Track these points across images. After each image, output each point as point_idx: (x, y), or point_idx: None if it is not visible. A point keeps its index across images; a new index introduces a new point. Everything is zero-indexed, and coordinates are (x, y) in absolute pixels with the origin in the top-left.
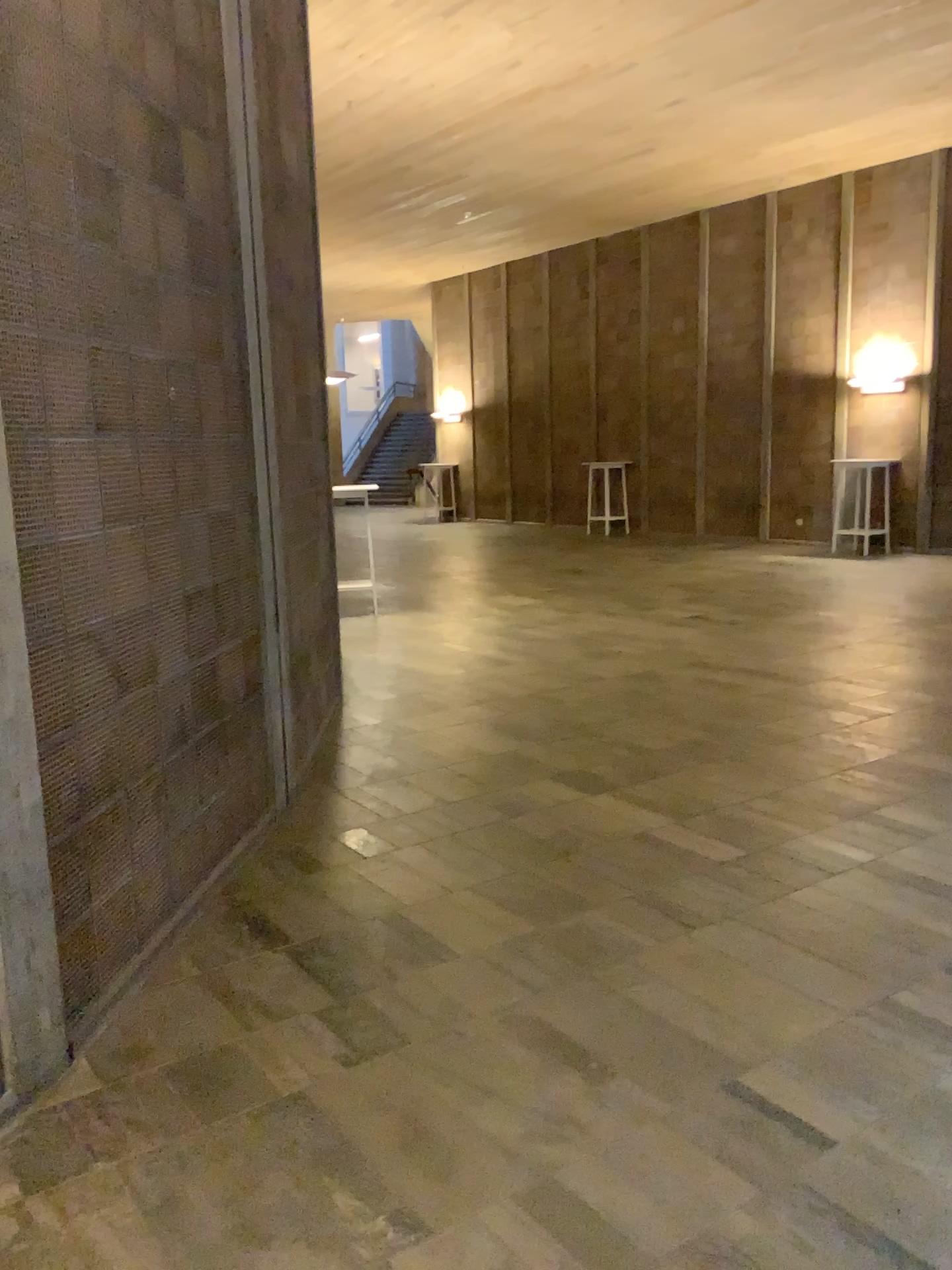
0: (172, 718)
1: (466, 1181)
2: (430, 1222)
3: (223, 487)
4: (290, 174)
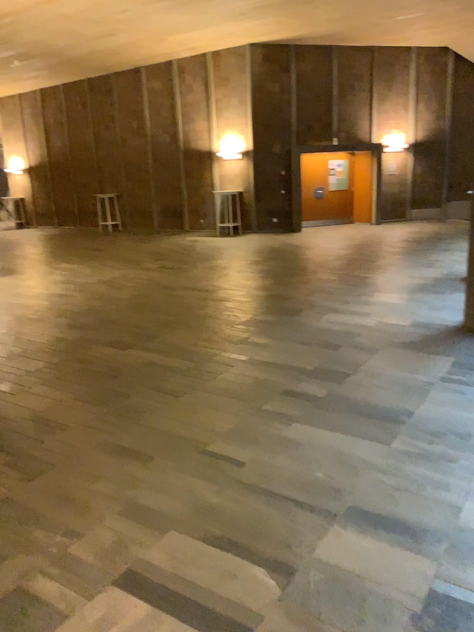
0: None
1: (93, 512)
2: (80, 532)
3: None
4: None
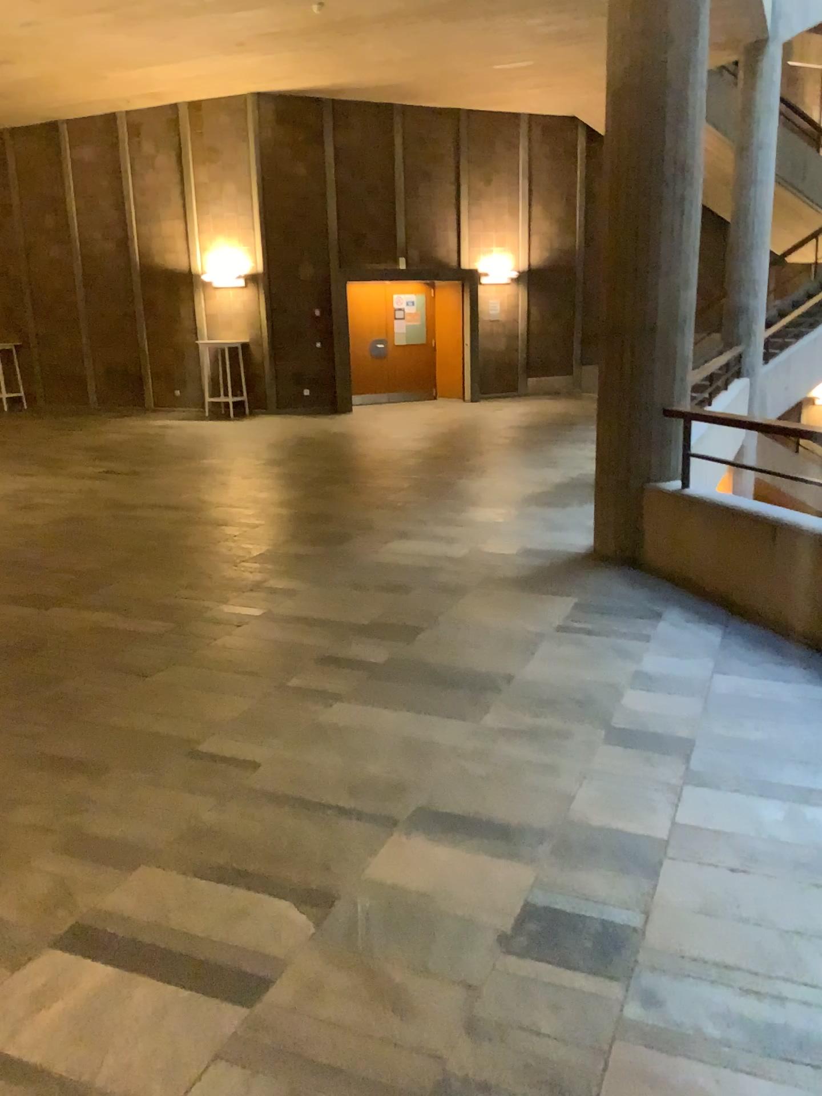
0: None
1: None
2: None
3: None
4: None
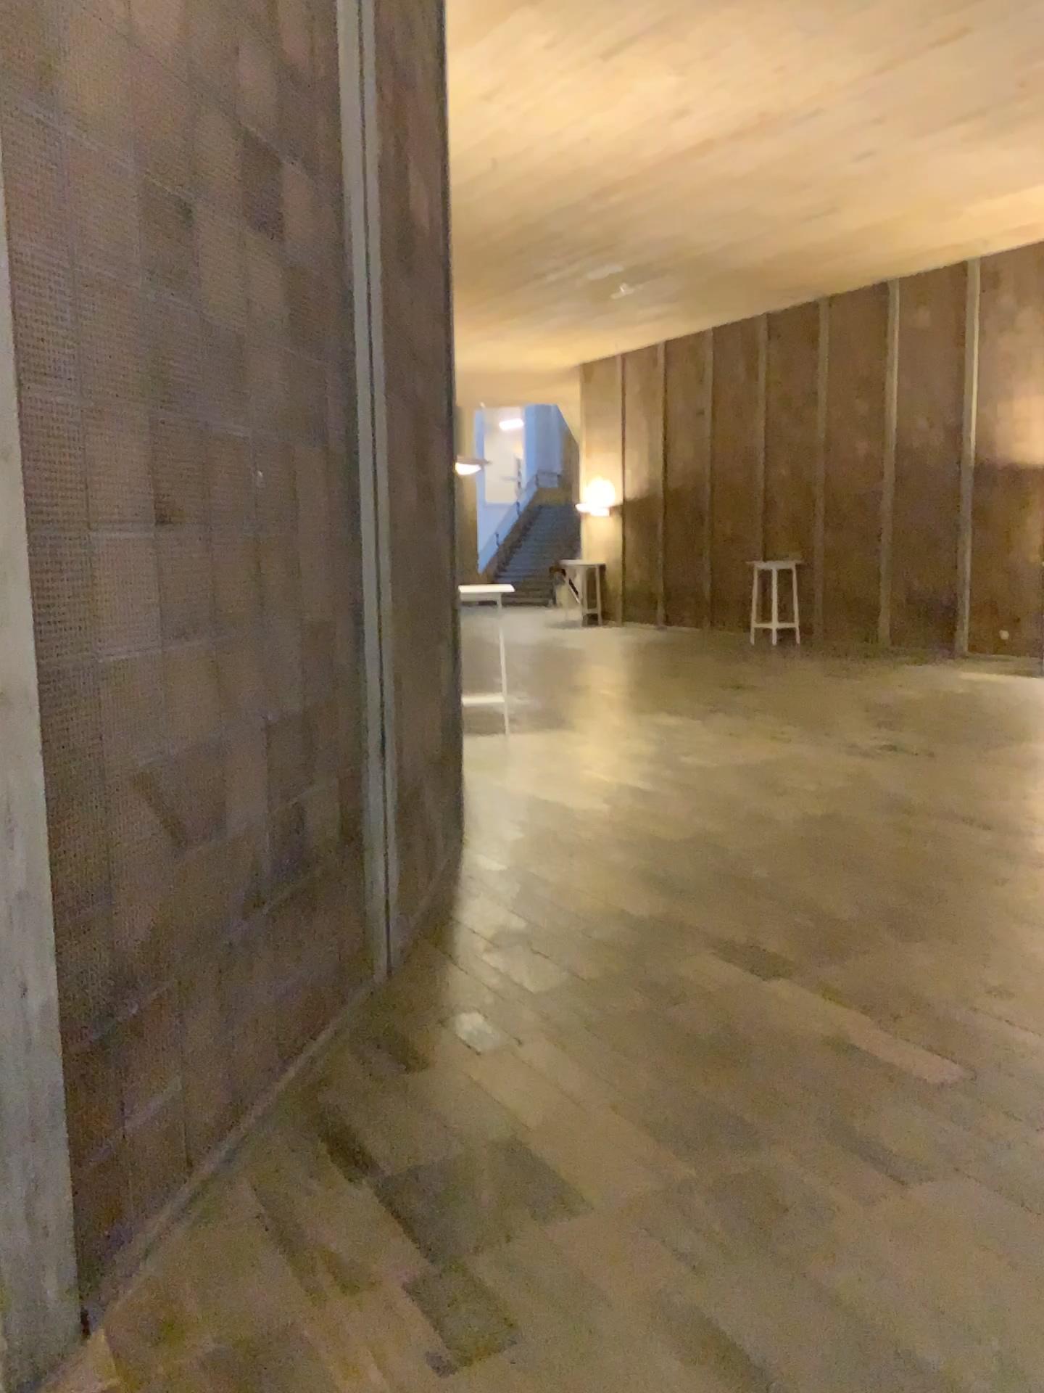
0: (248, 878)
1: None
2: None
3: (324, 594)
4: (419, 226)
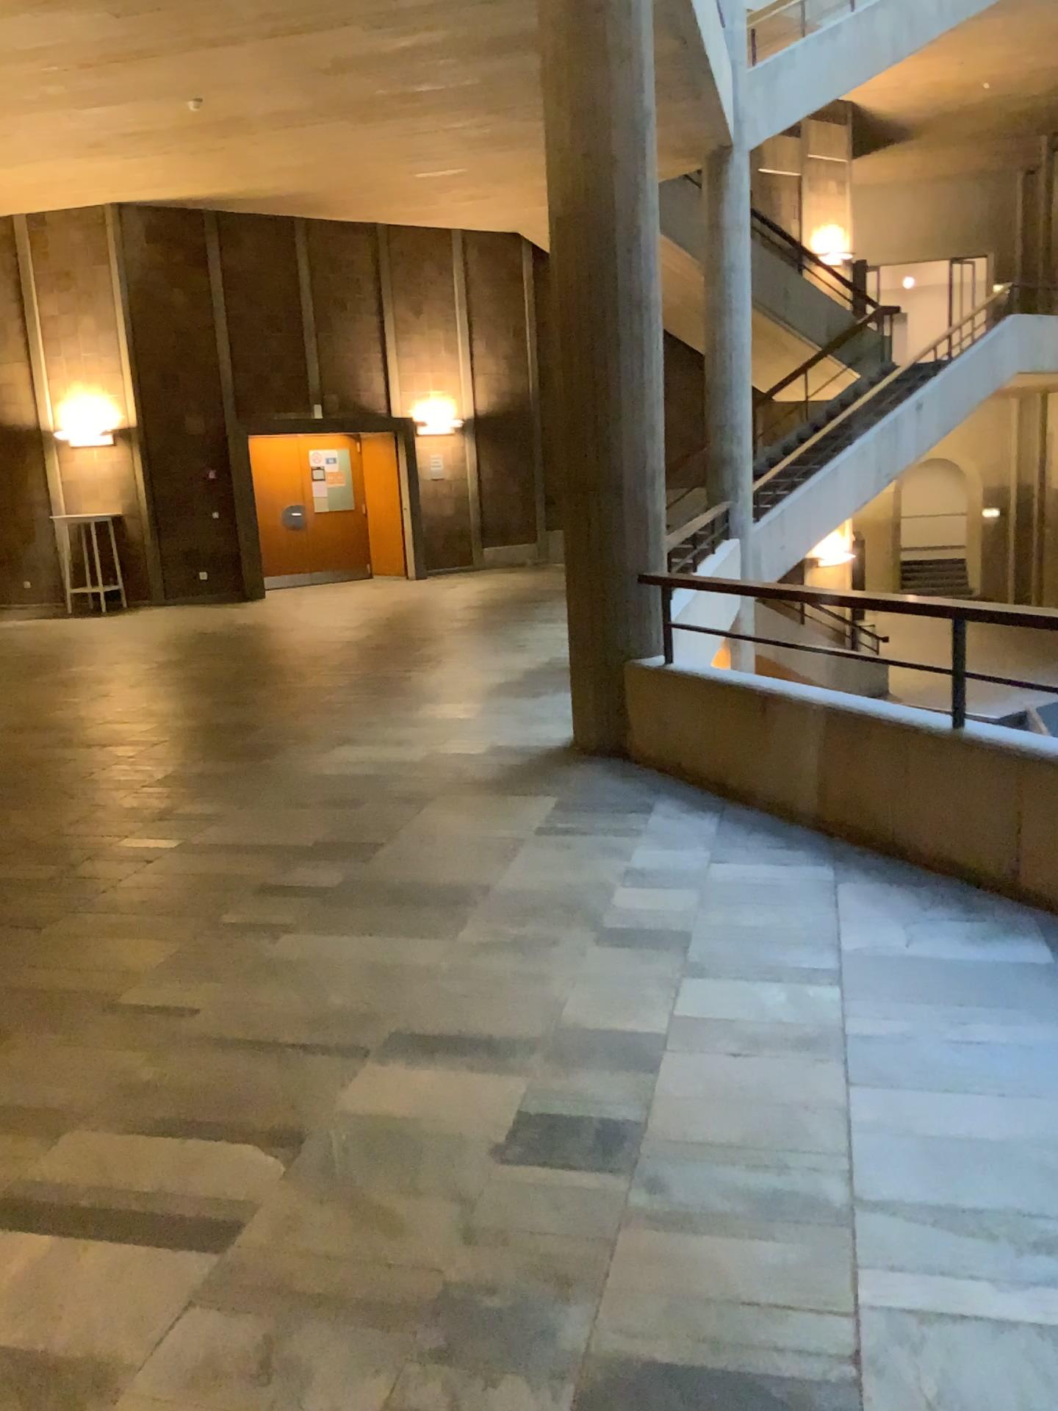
0: None
1: None
2: None
3: None
4: None
